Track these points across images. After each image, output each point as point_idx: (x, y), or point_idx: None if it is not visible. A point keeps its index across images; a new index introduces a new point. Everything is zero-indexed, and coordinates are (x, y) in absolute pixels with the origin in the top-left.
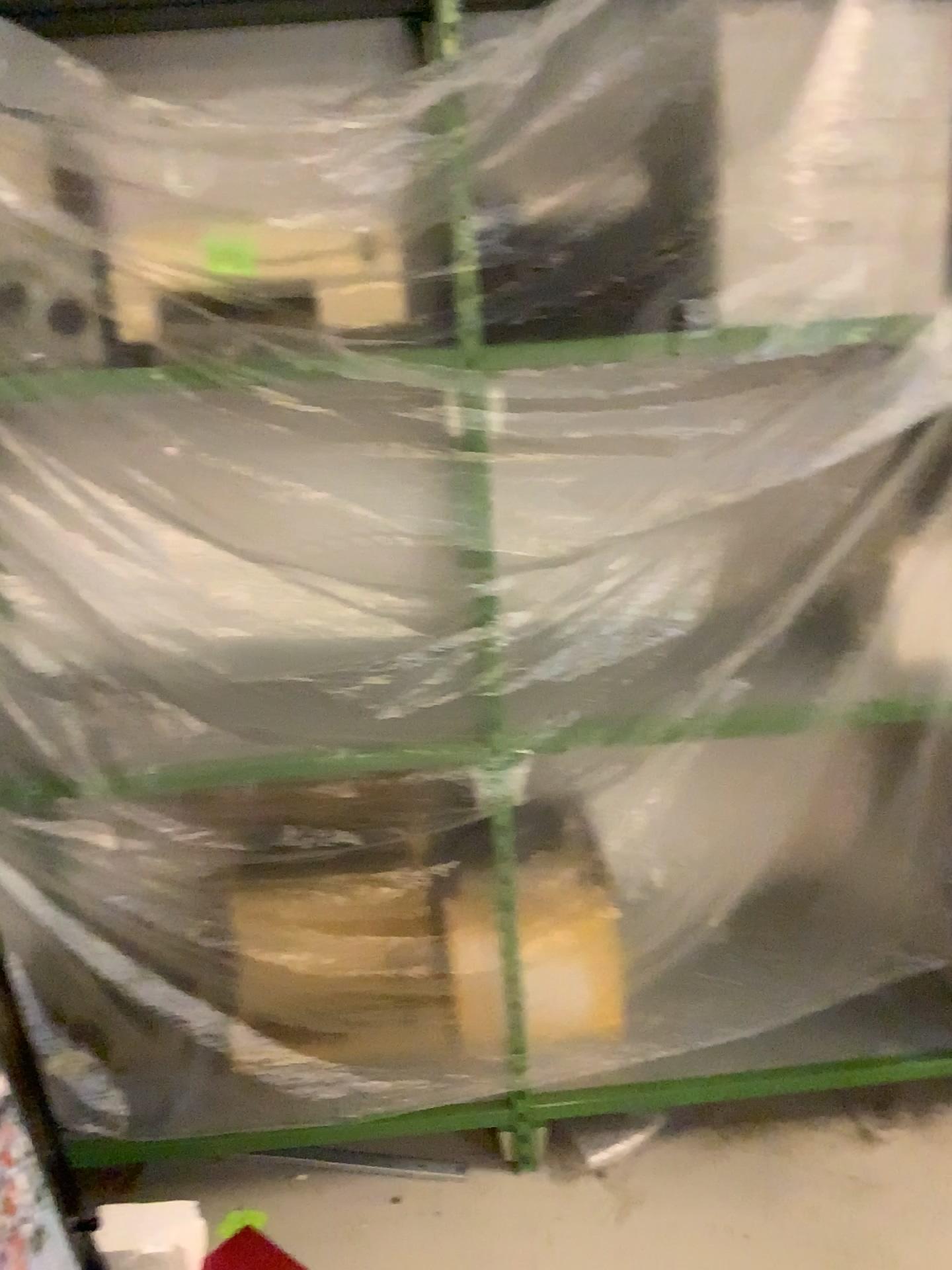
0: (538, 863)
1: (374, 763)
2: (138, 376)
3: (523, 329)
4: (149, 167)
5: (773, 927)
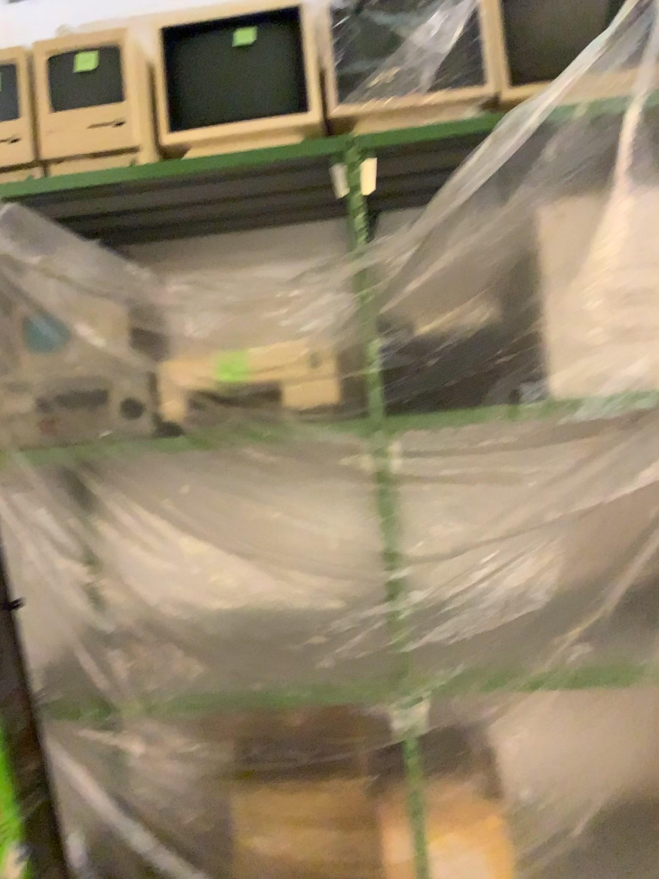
0: (436, 779)
1: (318, 699)
2: (170, 440)
3: (414, 404)
4: (178, 319)
5: (622, 840)
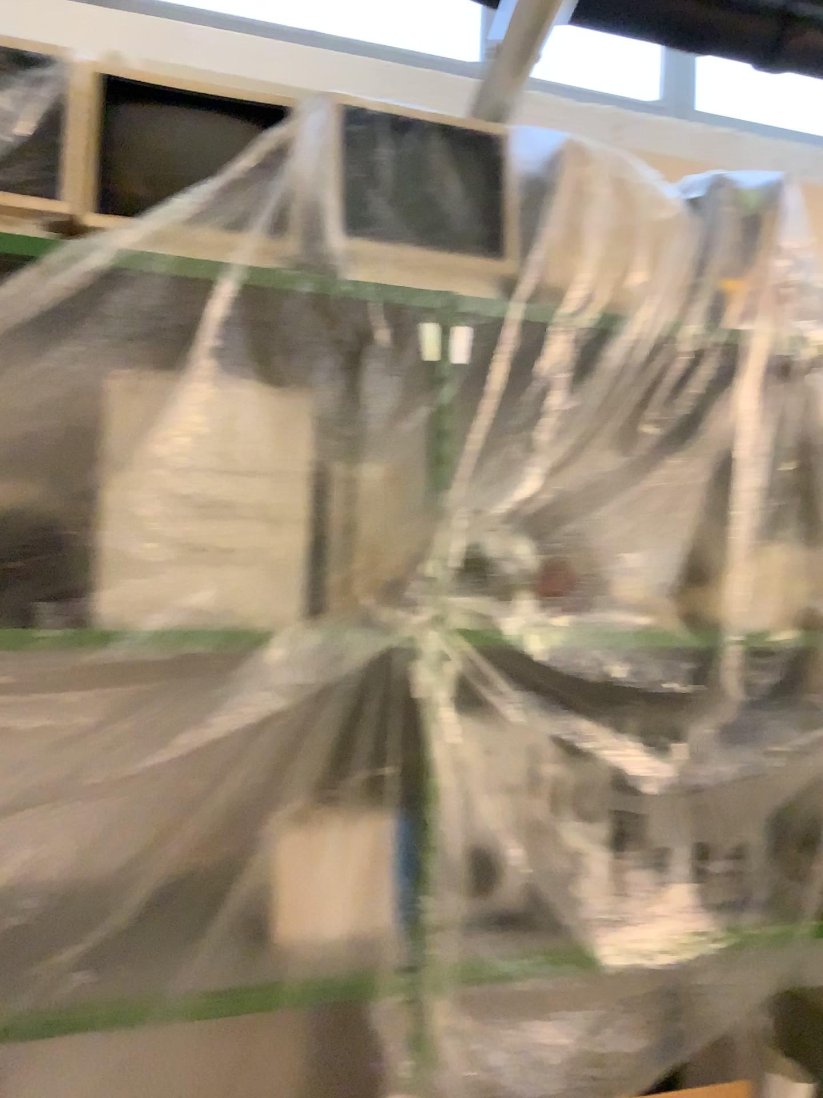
0: None
1: None
2: None
3: None
4: None
5: None
